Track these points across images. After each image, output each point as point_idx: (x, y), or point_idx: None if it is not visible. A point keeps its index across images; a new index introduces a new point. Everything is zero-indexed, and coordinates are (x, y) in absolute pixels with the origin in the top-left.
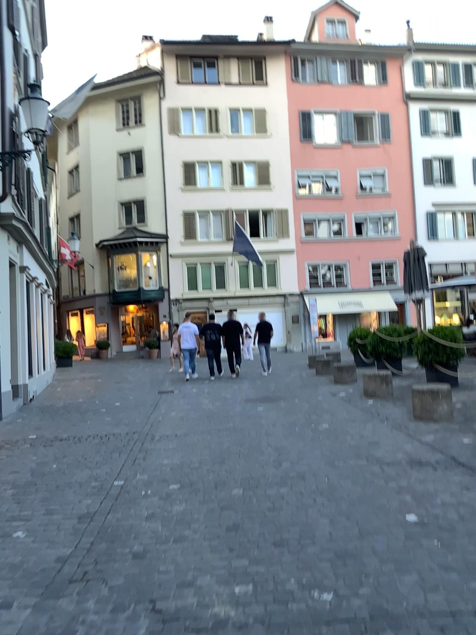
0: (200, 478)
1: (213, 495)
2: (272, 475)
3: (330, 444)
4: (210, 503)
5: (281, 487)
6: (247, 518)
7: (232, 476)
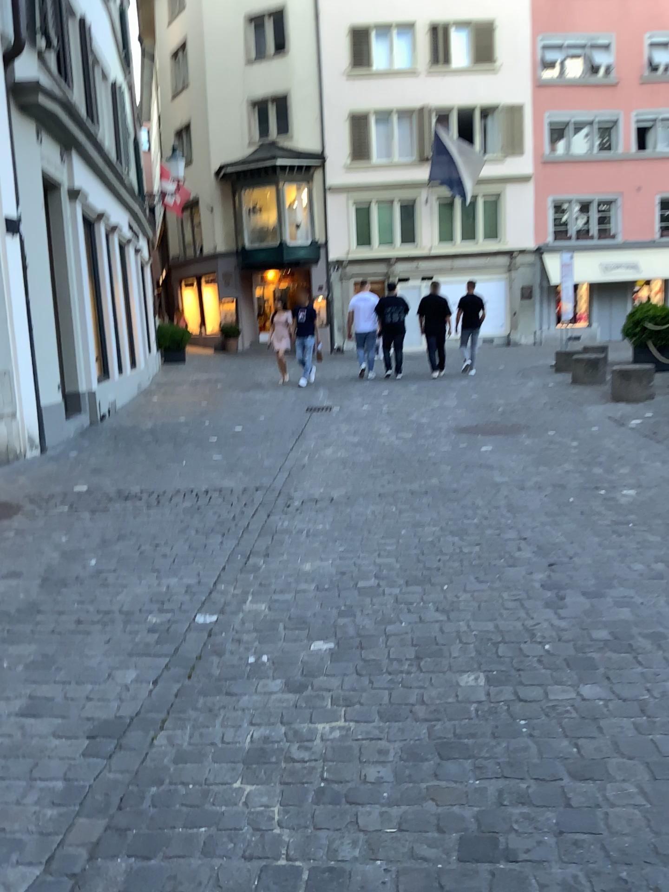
0: (381, 629)
1: (413, 694)
2: (550, 632)
3: (665, 547)
4: (407, 723)
5: (585, 680)
6: (515, 805)
7: (456, 631)
